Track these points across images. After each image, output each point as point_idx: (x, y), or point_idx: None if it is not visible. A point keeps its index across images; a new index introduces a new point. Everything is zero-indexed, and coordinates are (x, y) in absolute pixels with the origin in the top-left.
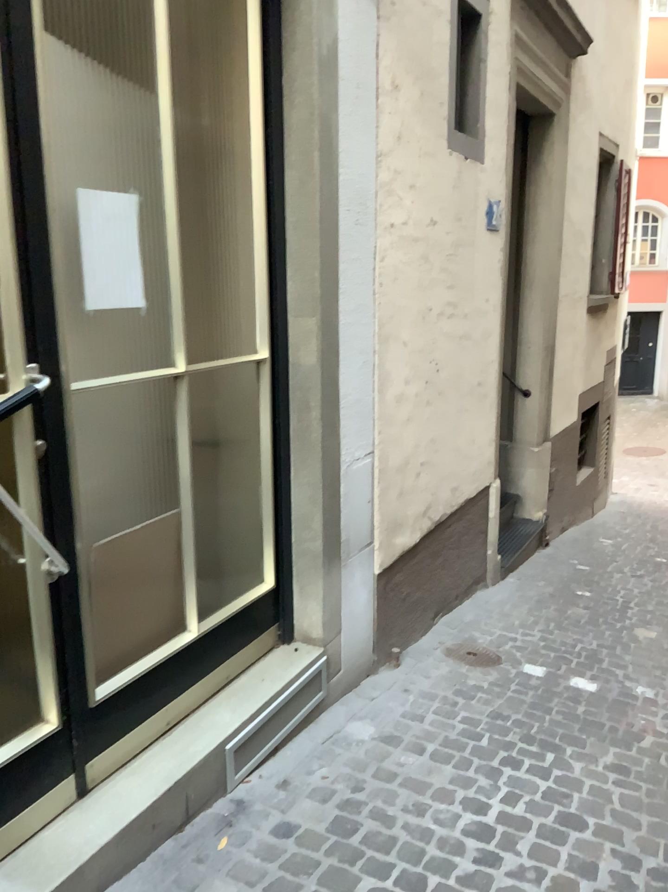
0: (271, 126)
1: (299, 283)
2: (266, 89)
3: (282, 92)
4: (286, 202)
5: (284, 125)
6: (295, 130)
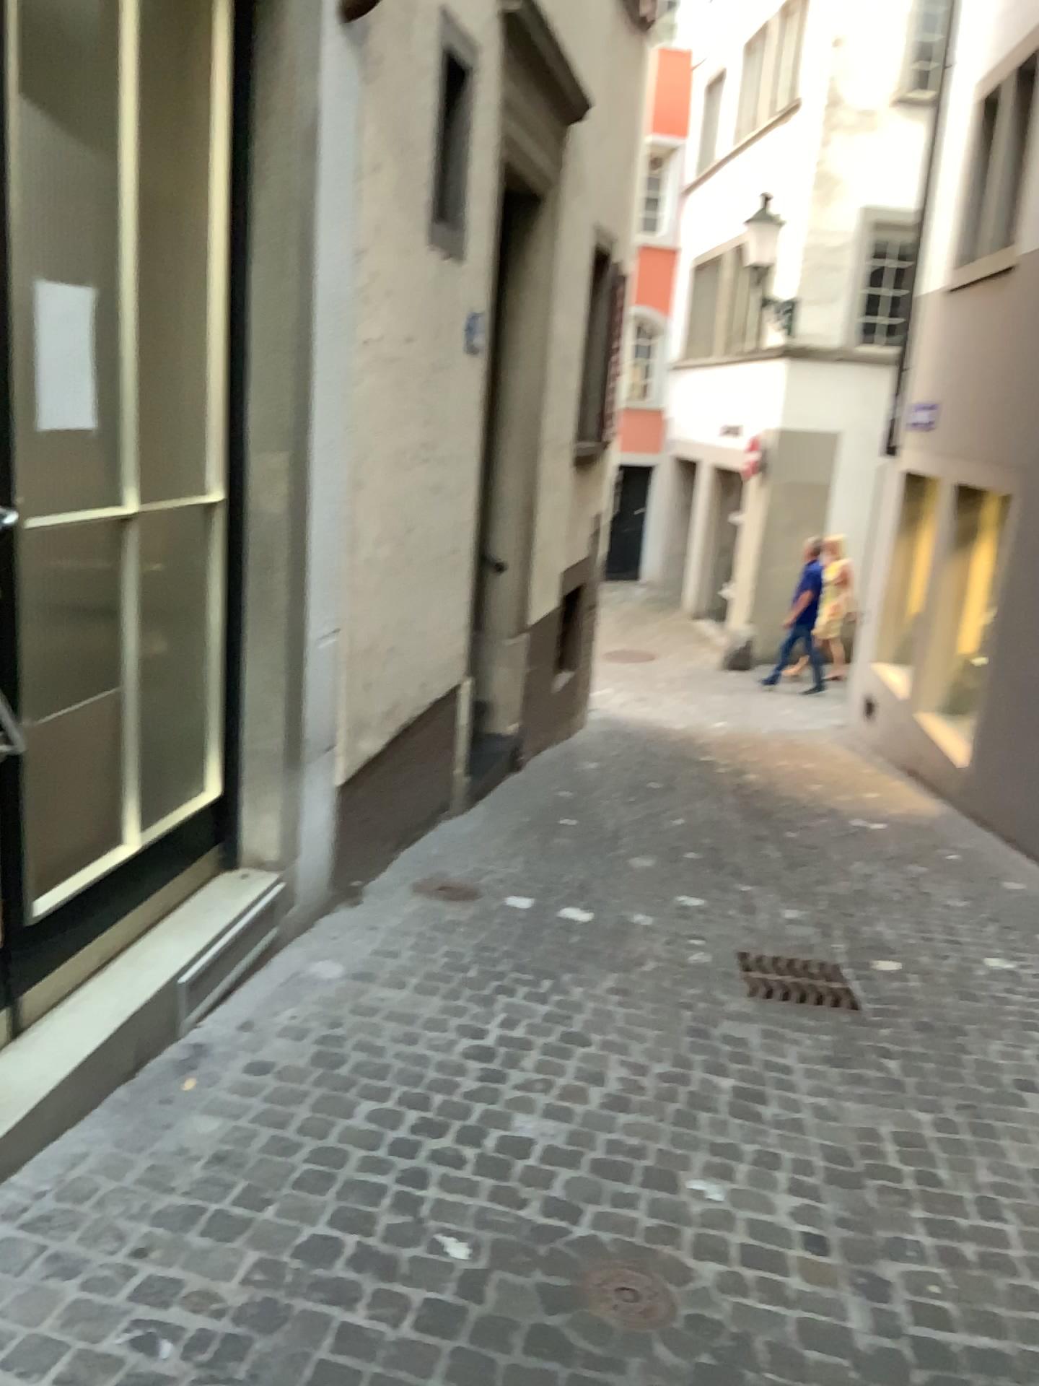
0: (236, 208)
1: (263, 409)
2: (231, 161)
3: (253, 168)
4: (252, 306)
5: (254, 209)
6: (266, 216)
